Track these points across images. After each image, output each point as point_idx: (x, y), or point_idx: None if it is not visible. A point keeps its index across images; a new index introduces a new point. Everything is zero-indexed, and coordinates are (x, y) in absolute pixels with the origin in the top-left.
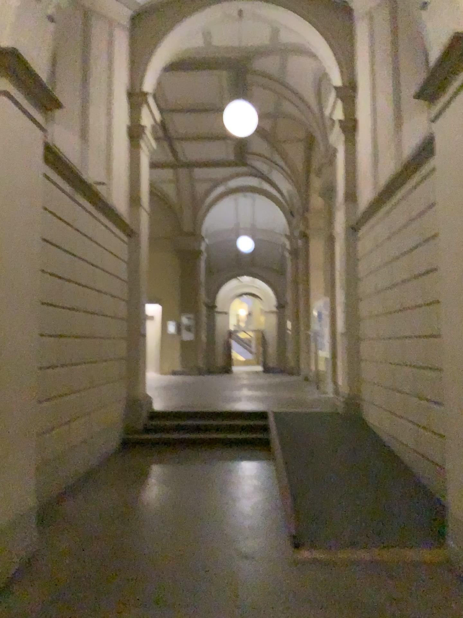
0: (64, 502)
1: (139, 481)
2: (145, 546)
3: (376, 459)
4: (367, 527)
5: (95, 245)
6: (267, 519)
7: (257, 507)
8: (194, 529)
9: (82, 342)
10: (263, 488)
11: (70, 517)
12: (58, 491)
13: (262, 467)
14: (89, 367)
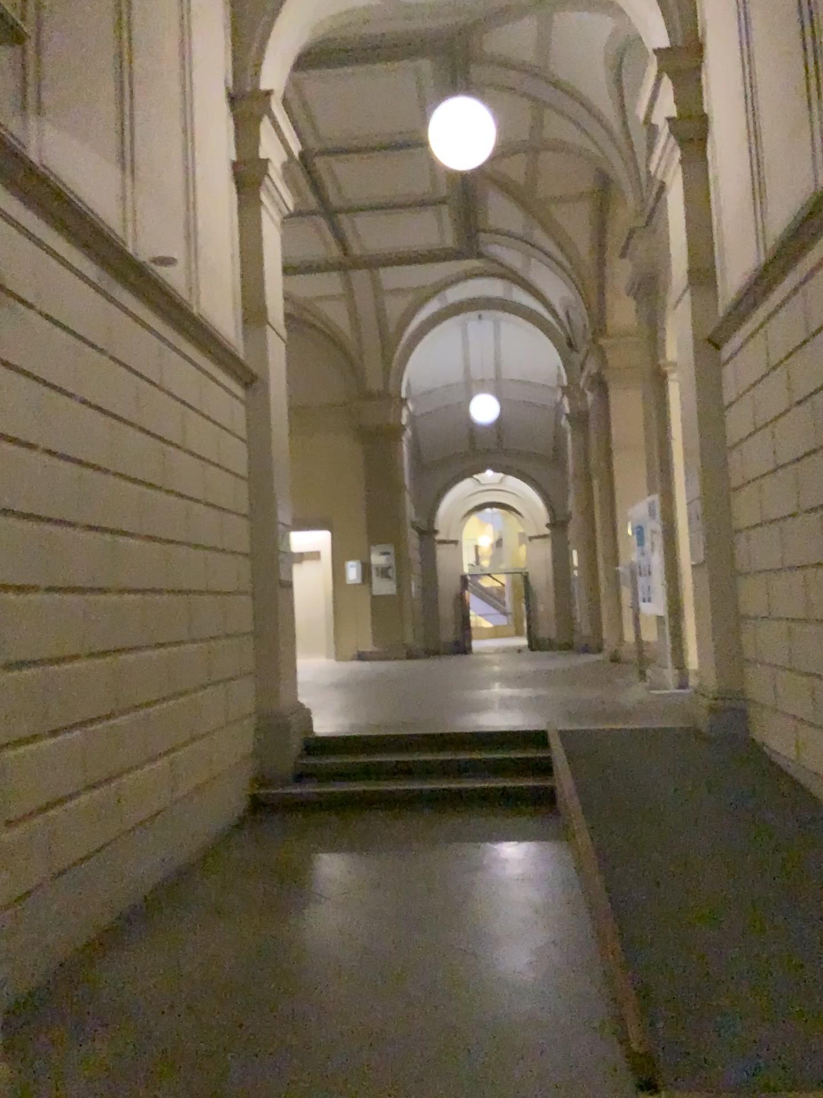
0: (101, 965)
1: (275, 903)
2: (270, 1097)
3: (801, 837)
4: (821, 1031)
5: (160, 395)
6: (566, 1006)
7: (541, 969)
8: (392, 1040)
9: (139, 604)
10: (550, 915)
11: (107, 1007)
12: (90, 936)
13: (544, 860)
14: (160, 656)
